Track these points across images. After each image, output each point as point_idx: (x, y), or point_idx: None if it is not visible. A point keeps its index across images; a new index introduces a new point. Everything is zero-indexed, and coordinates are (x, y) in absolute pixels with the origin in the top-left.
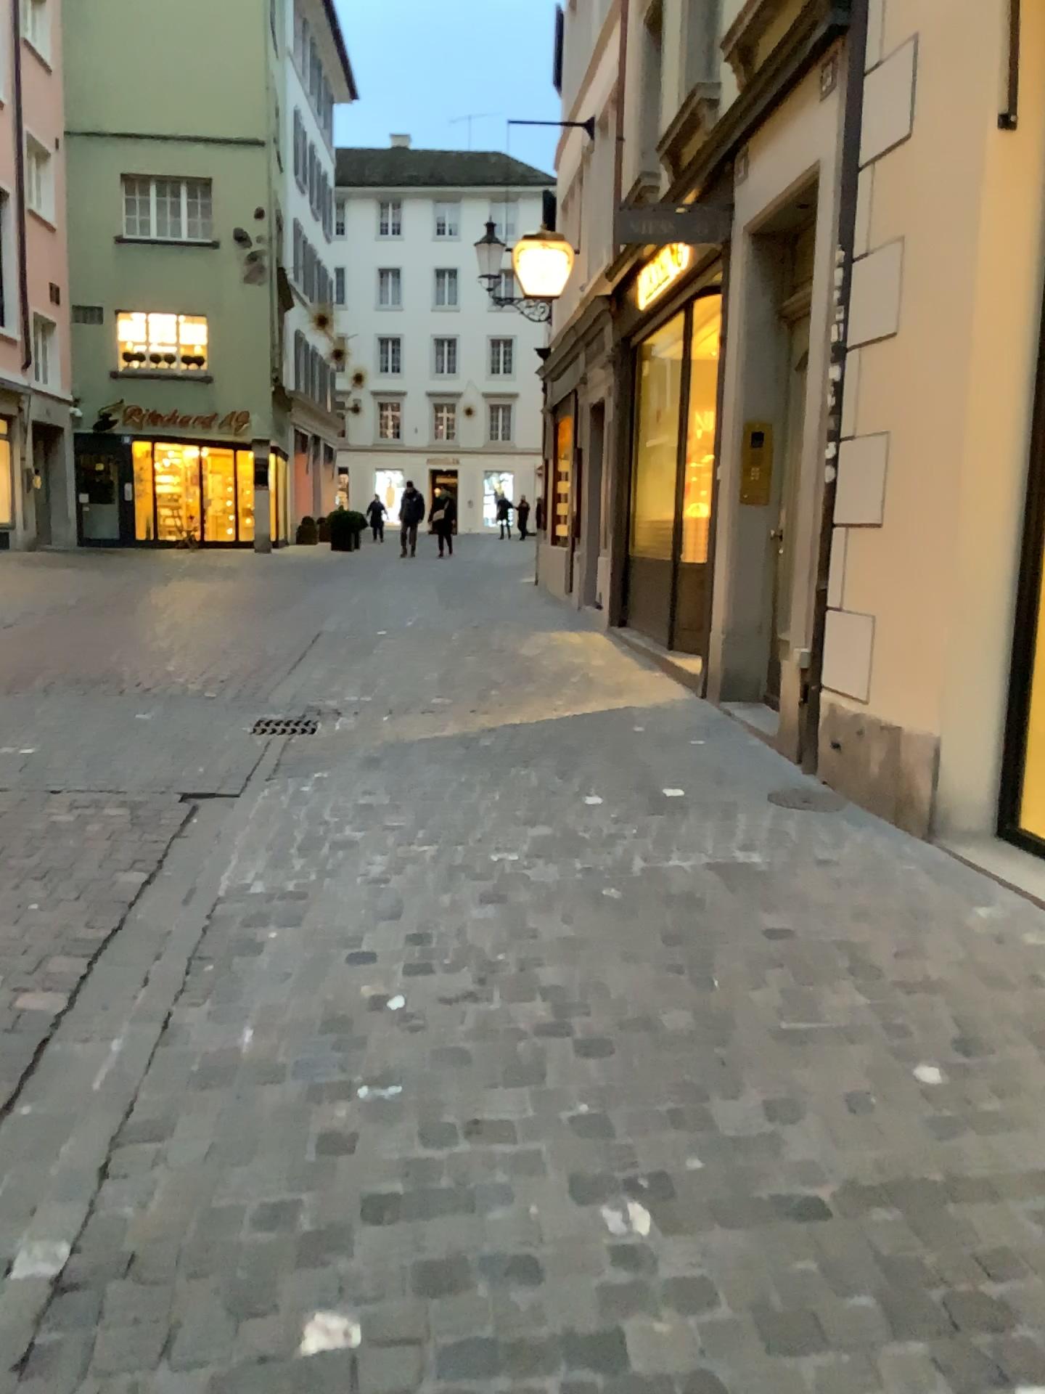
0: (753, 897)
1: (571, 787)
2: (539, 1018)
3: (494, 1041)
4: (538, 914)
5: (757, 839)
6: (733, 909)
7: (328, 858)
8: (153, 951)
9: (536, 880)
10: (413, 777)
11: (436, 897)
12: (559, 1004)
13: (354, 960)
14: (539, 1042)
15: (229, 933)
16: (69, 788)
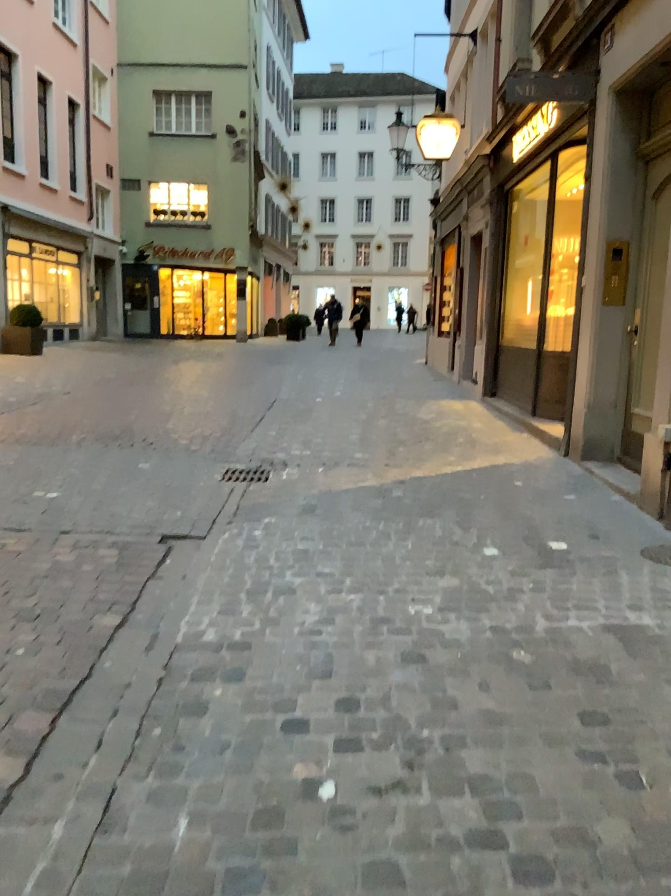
0: (652, 663)
1: (470, 537)
2: (469, 817)
3: (426, 852)
4: (456, 678)
5: (641, 597)
6: (638, 679)
7: (272, 605)
8: (111, 707)
9: (449, 635)
10: (342, 525)
11: (363, 650)
12: (487, 799)
13: (289, 727)
14: (473, 856)
15: (180, 689)
16: (75, 530)
